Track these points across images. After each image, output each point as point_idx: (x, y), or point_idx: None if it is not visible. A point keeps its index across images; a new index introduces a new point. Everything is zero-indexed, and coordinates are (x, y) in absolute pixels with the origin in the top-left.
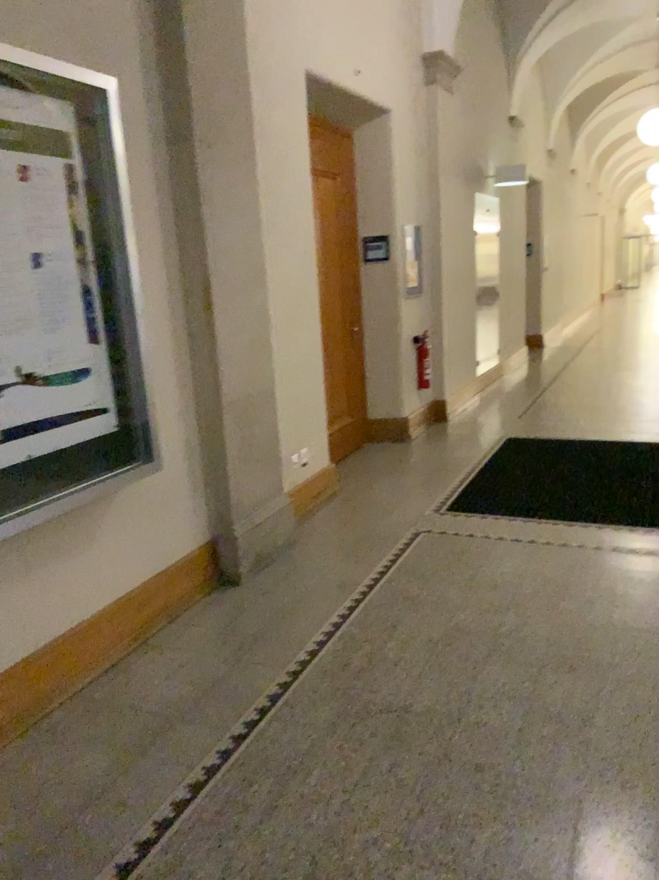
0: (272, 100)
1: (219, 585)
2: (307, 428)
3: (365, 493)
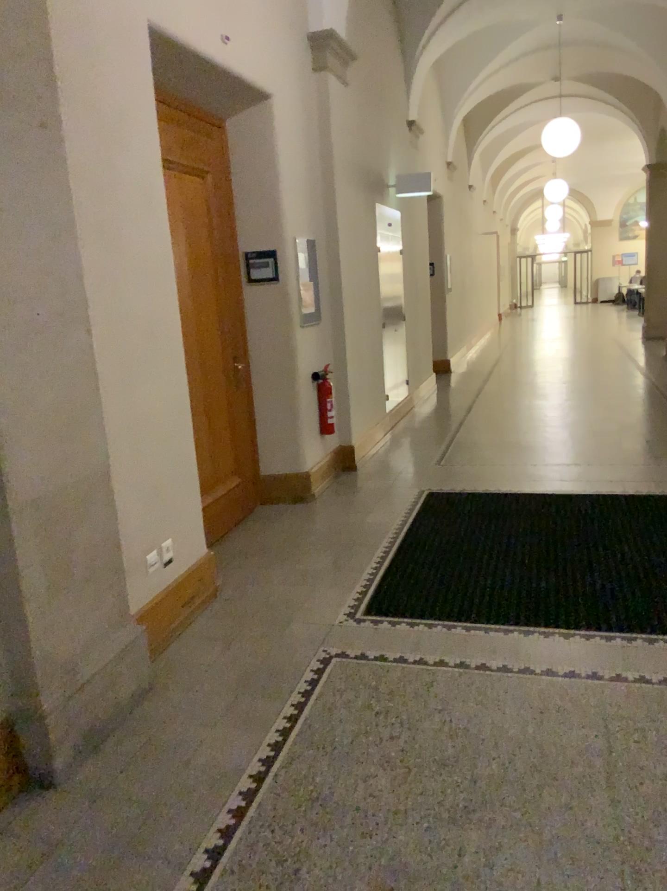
0: (95, 50)
1: (20, 794)
2: (169, 513)
3: (255, 586)
